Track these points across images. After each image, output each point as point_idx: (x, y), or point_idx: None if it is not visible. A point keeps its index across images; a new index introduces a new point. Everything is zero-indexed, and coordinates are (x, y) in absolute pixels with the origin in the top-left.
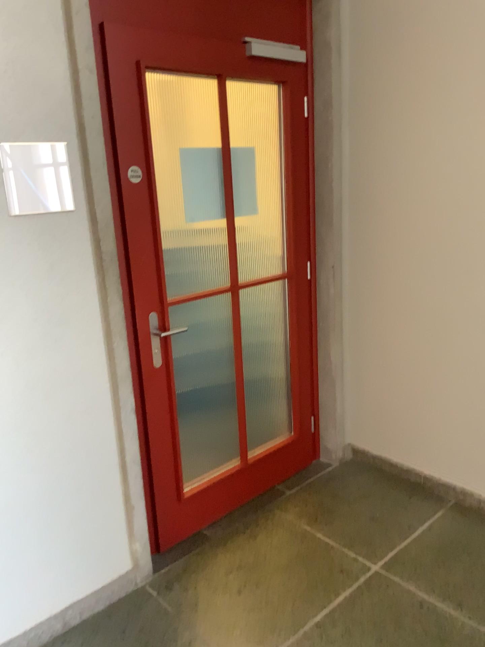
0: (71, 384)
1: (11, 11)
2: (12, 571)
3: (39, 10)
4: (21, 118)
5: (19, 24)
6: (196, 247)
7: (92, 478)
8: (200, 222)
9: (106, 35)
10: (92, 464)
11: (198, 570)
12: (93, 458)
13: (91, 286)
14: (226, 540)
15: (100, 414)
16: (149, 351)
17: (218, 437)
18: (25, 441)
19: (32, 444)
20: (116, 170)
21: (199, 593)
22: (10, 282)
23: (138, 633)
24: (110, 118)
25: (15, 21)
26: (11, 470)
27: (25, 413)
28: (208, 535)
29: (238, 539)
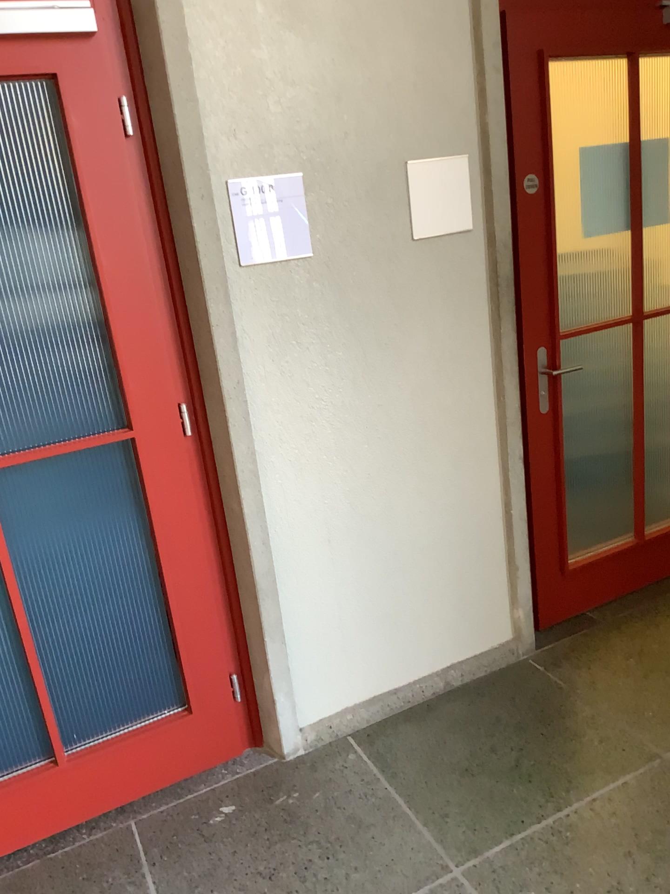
0: (460, 423)
1: (420, 16)
2: (400, 618)
3: (448, 9)
4: (426, 132)
5: (427, 29)
6: (592, 269)
7: (477, 530)
8: (599, 238)
9: (508, 24)
10: (478, 514)
11: (589, 651)
12: (479, 508)
13: (485, 315)
14: (619, 625)
15: (486, 460)
16: (537, 393)
17: (608, 503)
18: (416, 481)
19: (423, 485)
20: (511, 182)
21: (595, 672)
22: (409, 311)
23: (531, 701)
24: (509, 121)
25: (423, 26)
26: (403, 511)
27: (418, 451)
28: (594, 618)
29: (634, 624)
